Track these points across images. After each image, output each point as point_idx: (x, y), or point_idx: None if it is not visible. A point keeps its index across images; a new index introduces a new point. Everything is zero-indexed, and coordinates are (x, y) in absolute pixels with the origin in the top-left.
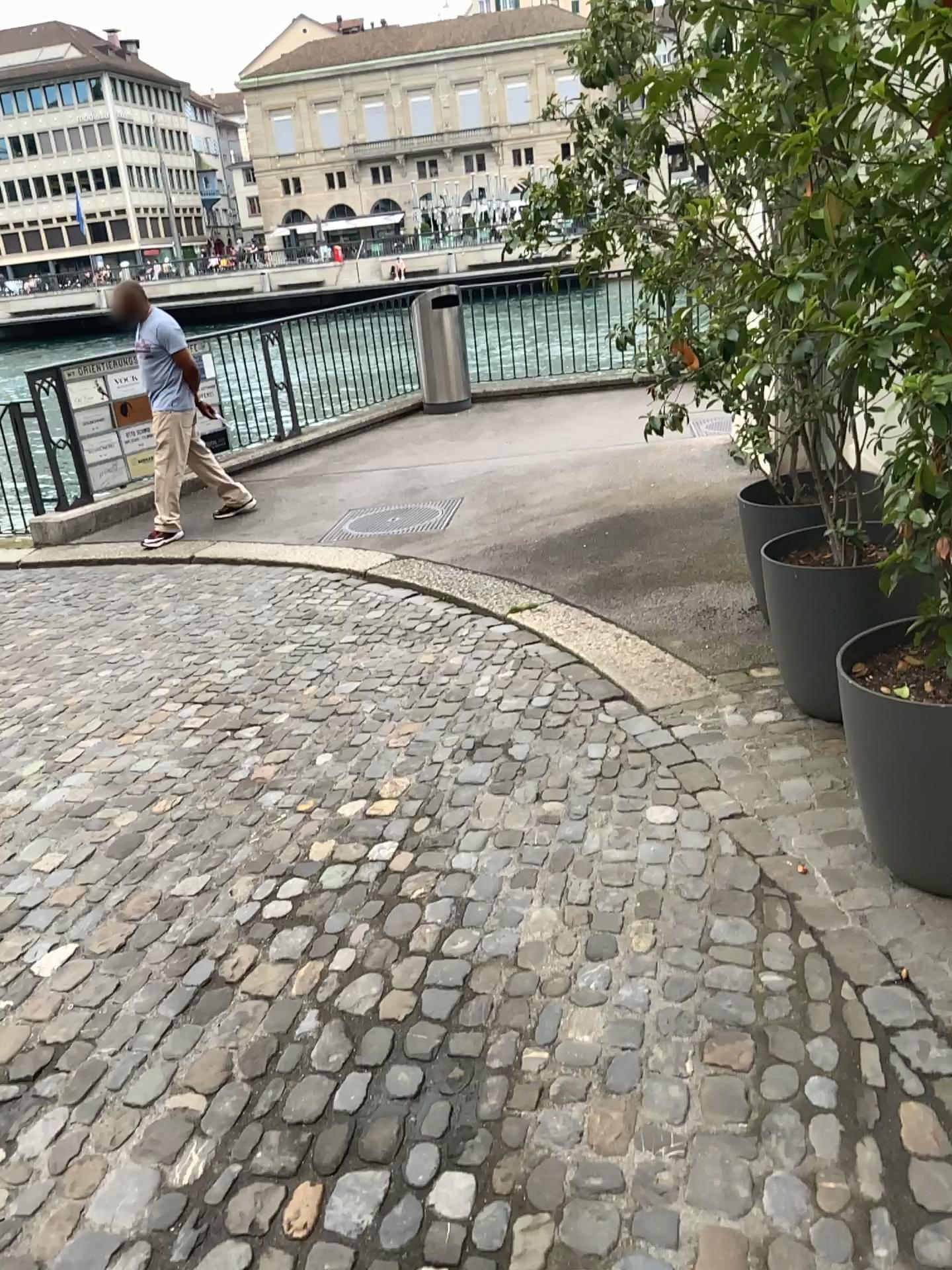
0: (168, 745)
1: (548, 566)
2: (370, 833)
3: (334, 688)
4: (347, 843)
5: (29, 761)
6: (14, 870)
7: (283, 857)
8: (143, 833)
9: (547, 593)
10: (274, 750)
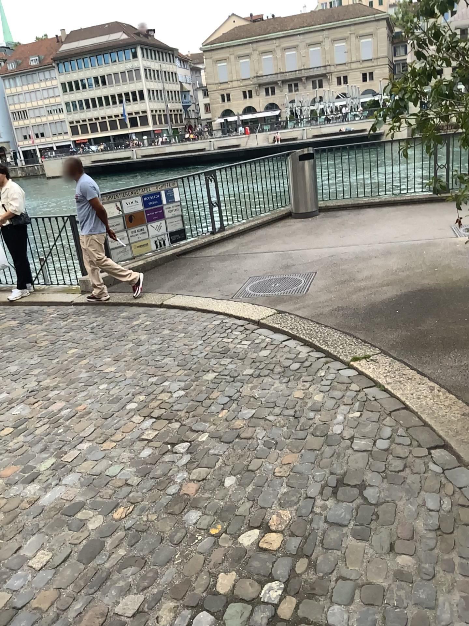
0: (129, 458)
1: (375, 327)
2: (262, 569)
3: (238, 417)
4: (245, 581)
5: (44, 461)
6: (14, 568)
7: (197, 587)
8: (103, 542)
9: (376, 348)
10: (197, 471)
